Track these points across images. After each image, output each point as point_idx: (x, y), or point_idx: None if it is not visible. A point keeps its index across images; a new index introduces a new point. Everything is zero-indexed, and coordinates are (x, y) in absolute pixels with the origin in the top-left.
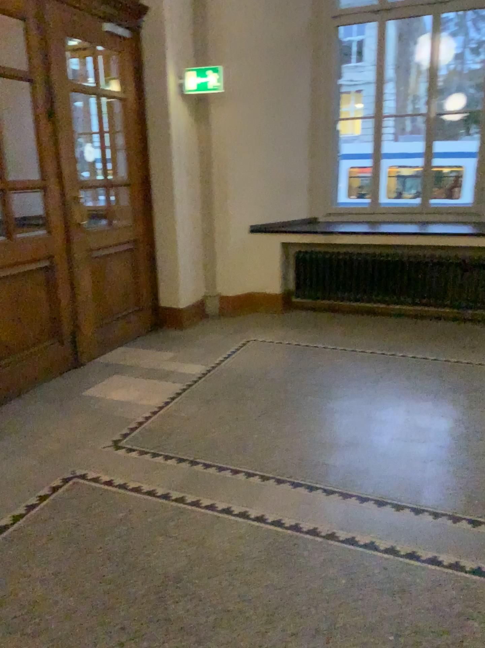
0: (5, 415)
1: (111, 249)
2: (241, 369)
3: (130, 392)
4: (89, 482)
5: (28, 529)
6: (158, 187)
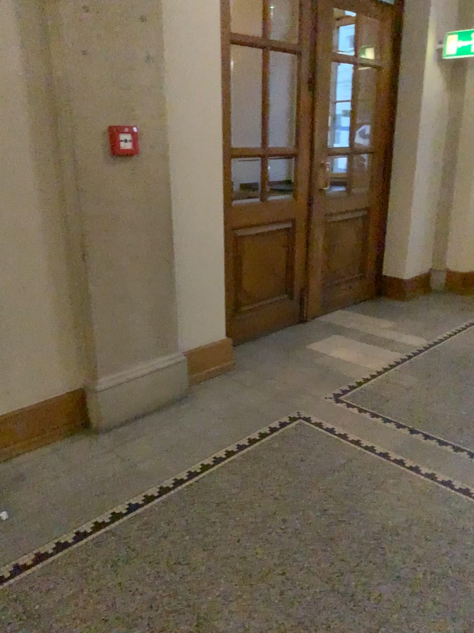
0: (240, 353)
1: (344, 214)
2: (464, 347)
3: (350, 351)
4: (313, 425)
5: (261, 453)
6: (397, 154)
